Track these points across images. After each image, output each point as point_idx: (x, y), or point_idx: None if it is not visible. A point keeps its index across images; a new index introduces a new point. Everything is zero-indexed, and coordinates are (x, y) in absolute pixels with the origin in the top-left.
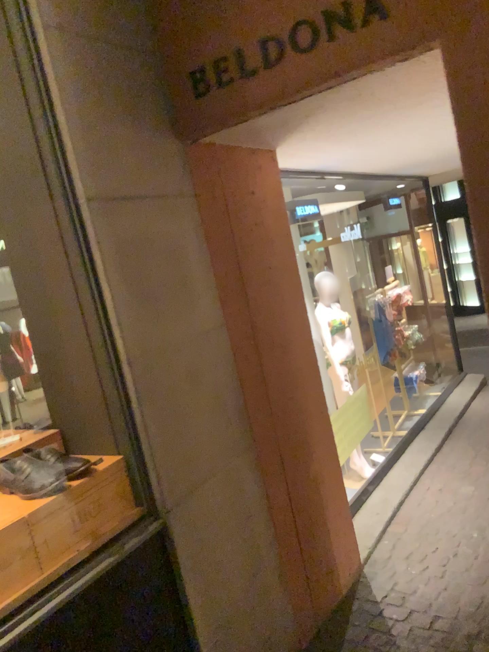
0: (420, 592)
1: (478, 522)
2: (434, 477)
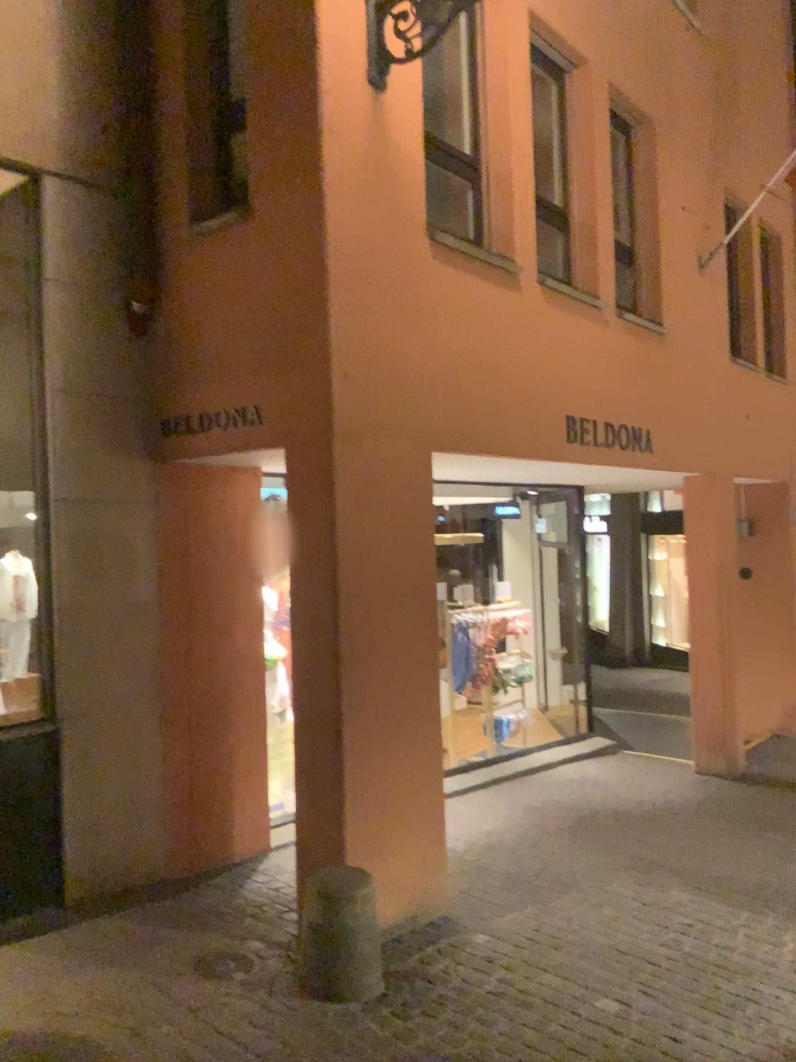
0: None
1: None
2: None
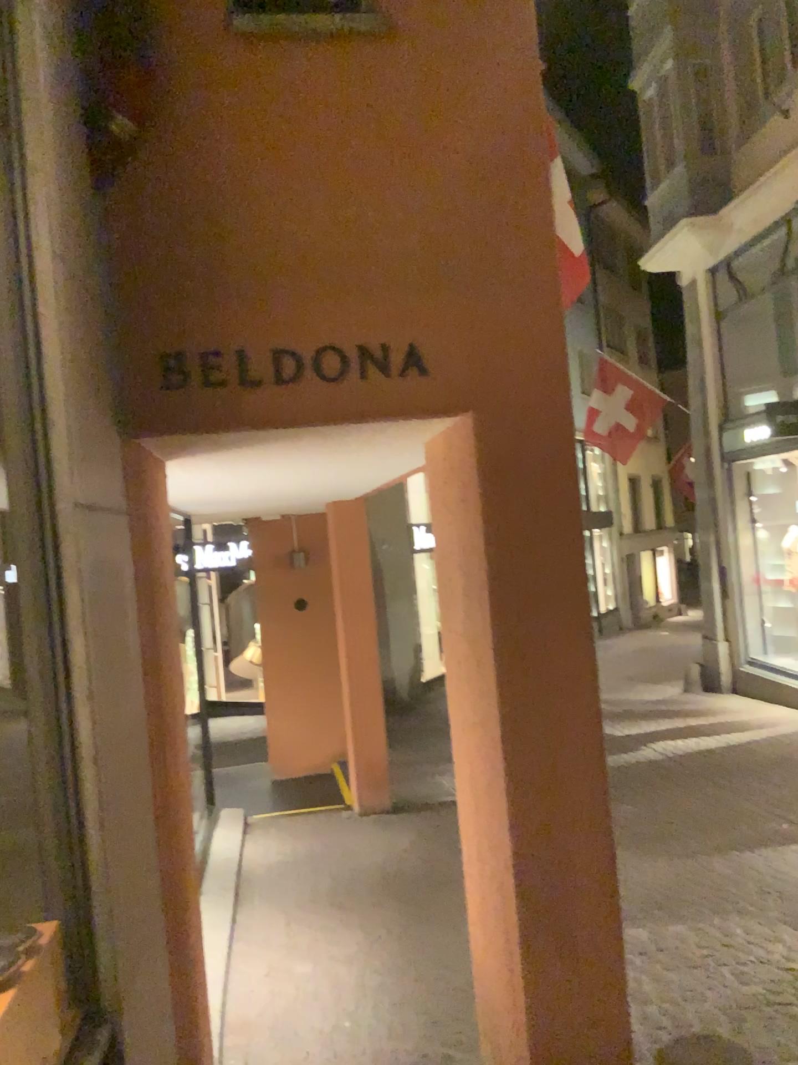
0: None
1: (349, 1003)
2: (257, 956)
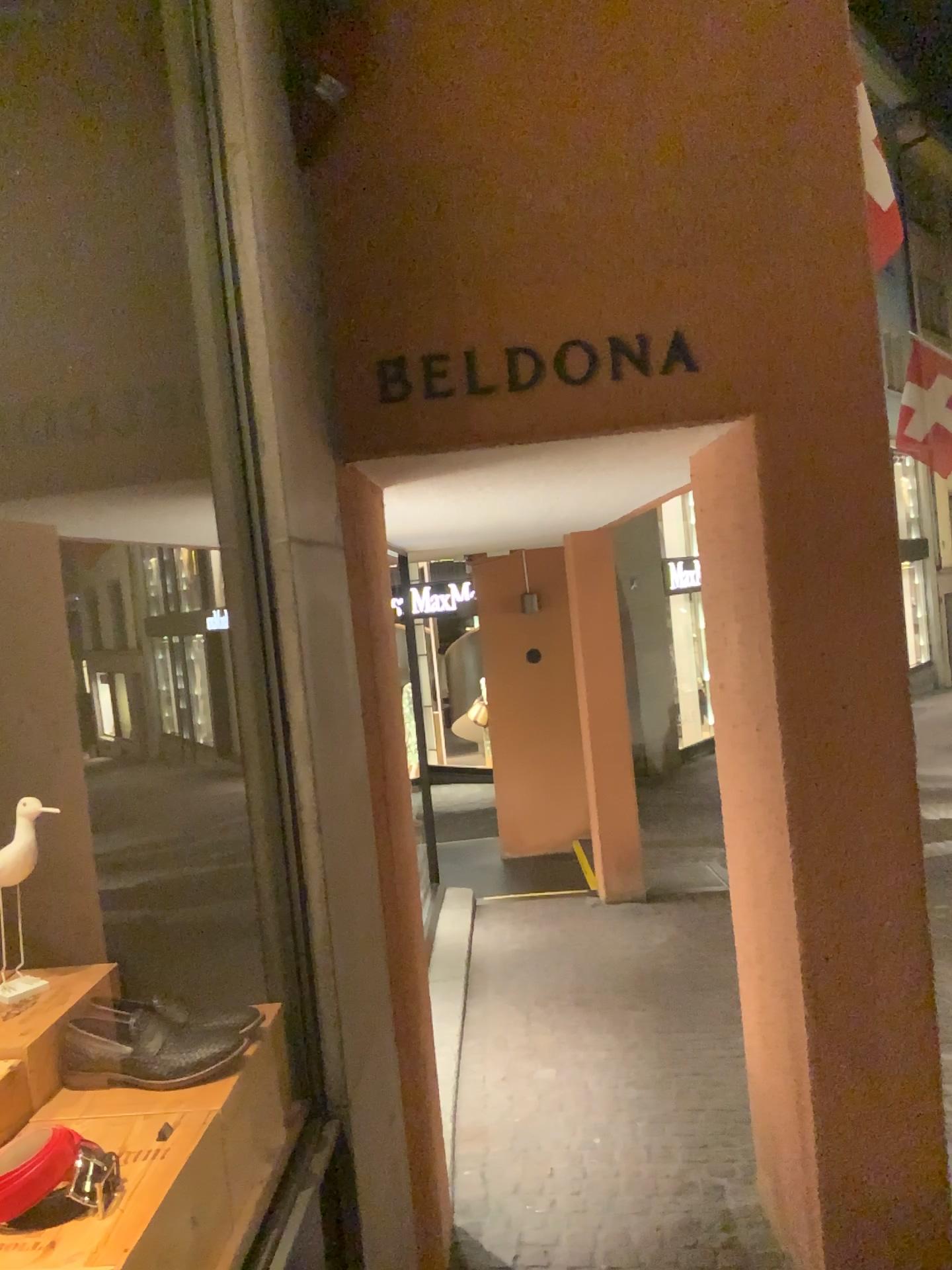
0: (565, 1239)
1: (590, 1120)
2: (485, 1059)
